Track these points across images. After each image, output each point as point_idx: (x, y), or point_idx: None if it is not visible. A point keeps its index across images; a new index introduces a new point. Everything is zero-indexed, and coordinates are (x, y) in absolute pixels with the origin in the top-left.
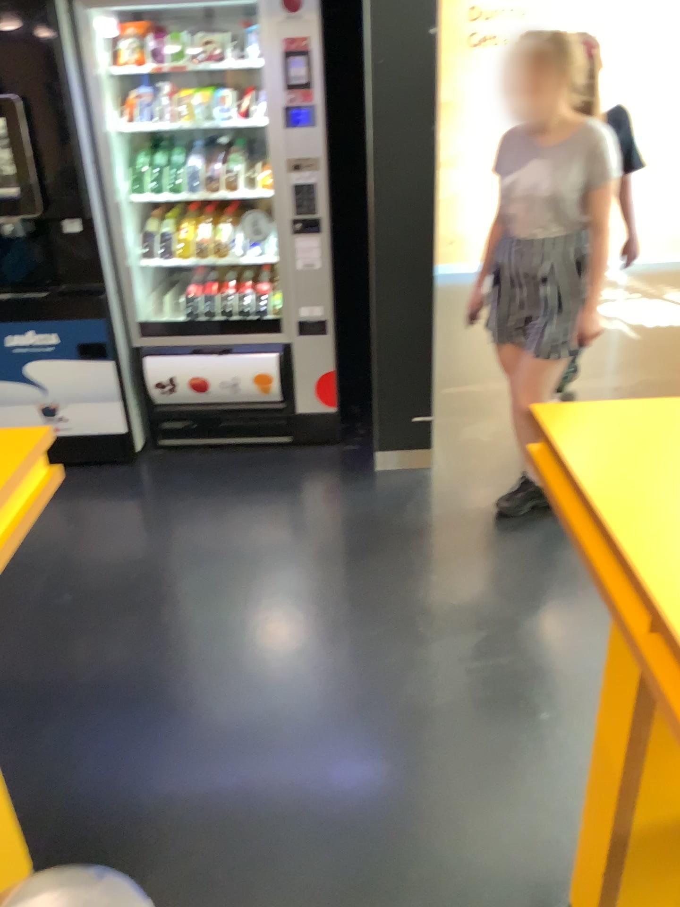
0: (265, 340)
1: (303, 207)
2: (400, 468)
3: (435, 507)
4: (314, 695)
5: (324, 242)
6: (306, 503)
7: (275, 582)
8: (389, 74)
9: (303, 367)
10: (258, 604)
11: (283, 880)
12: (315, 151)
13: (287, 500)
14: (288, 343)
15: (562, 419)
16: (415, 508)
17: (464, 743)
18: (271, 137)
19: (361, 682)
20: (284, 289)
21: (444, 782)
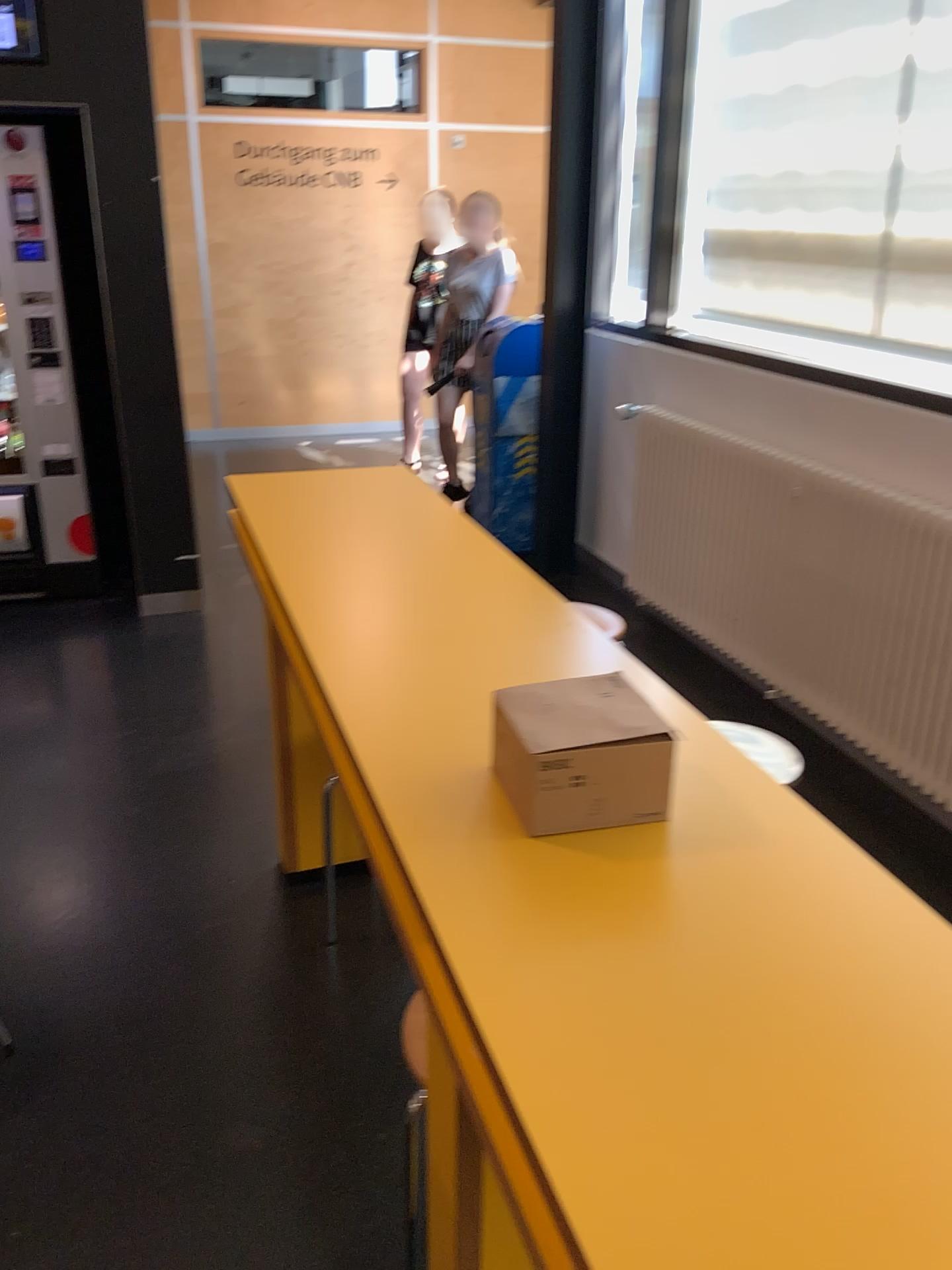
0: (7, 484)
1: (42, 341)
2: (166, 611)
3: (200, 639)
4: (67, 776)
5: (68, 379)
6: (60, 646)
7: (26, 706)
8: (119, 216)
9: (52, 513)
10: (9, 724)
11: (36, 878)
12: (52, 286)
13: (40, 645)
14: (34, 486)
15: (247, 484)
16: (179, 642)
17: (206, 787)
18: (2, 270)
19: (114, 763)
20: (26, 427)
21: (185, 811)
